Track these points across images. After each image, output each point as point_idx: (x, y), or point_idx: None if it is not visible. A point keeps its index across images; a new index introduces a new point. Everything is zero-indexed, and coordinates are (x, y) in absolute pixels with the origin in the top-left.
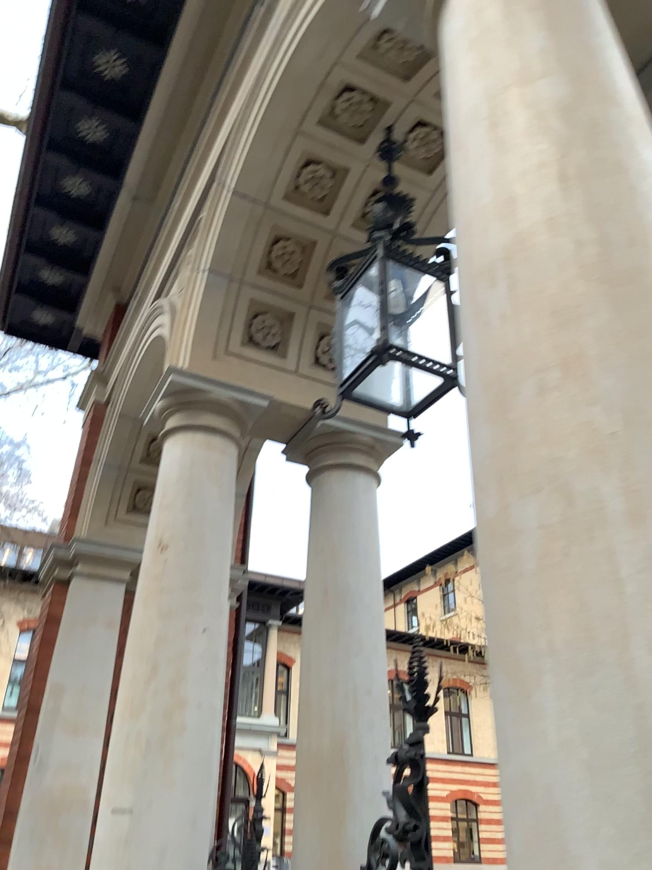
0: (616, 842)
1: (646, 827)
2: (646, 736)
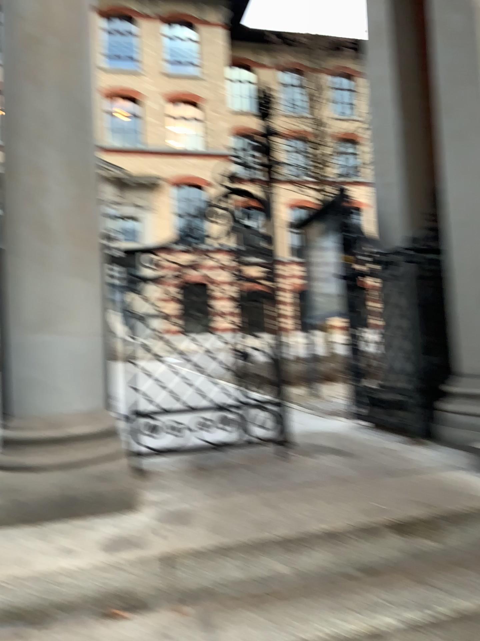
0: (73, 129)
1: (80, 128)
2: (84, 110)
